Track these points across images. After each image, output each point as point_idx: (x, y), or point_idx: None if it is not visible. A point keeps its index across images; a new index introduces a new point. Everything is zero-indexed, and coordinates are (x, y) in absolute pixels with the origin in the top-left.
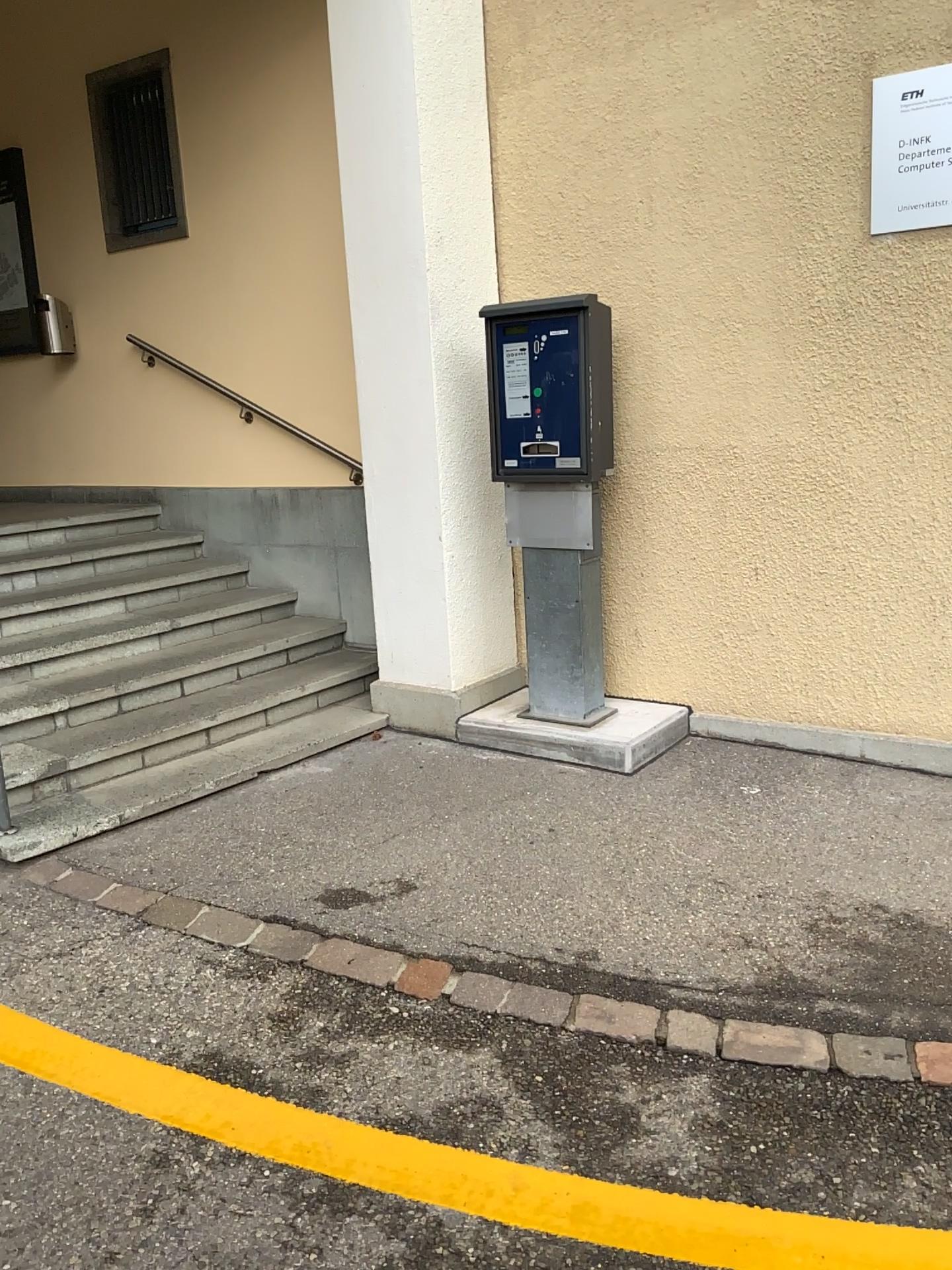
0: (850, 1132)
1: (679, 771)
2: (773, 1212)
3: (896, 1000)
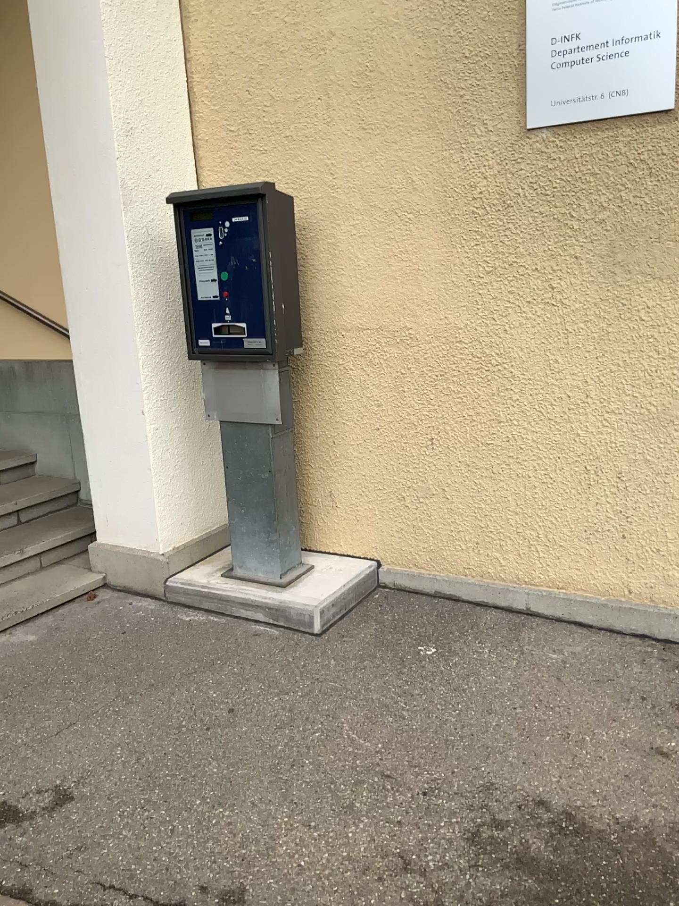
0: None
1: (364, 630)
2: None
3: None
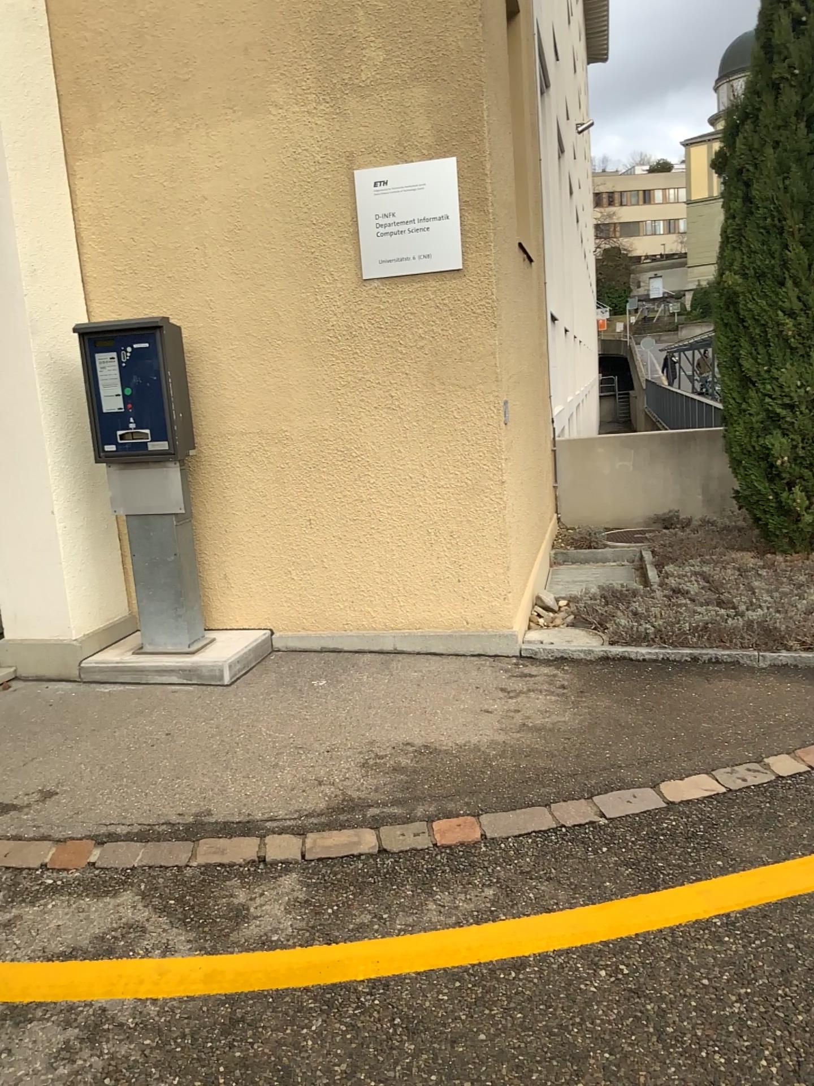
0: (392, 884)
1: (265, 678)
2: (343, 942)
3: (420, 799)
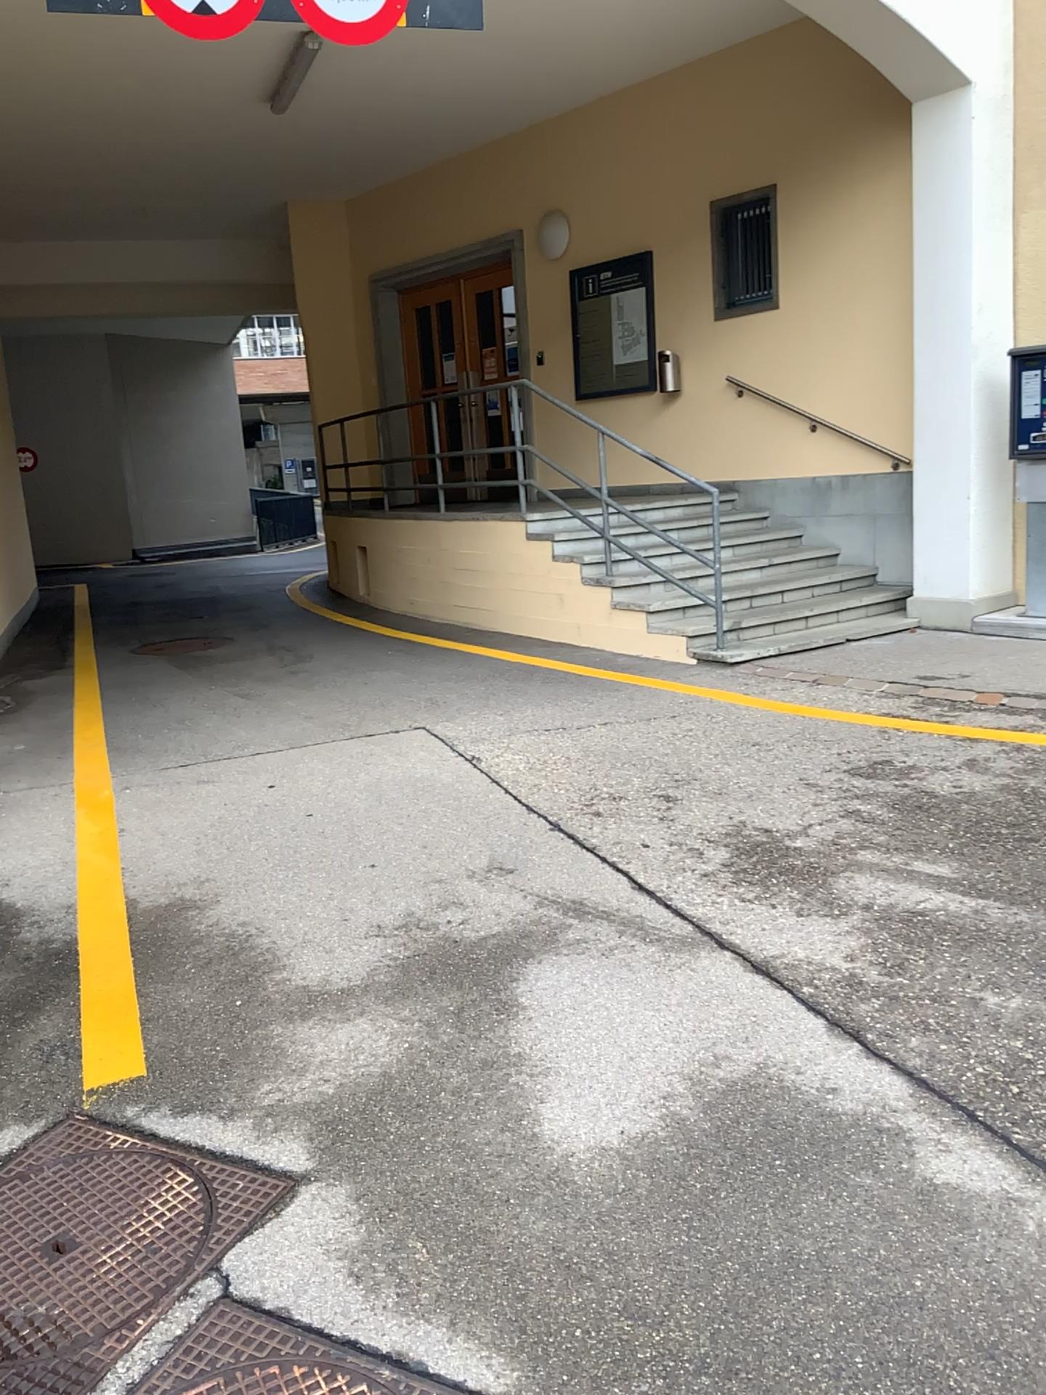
0: None
1: None
2: None
3: None
